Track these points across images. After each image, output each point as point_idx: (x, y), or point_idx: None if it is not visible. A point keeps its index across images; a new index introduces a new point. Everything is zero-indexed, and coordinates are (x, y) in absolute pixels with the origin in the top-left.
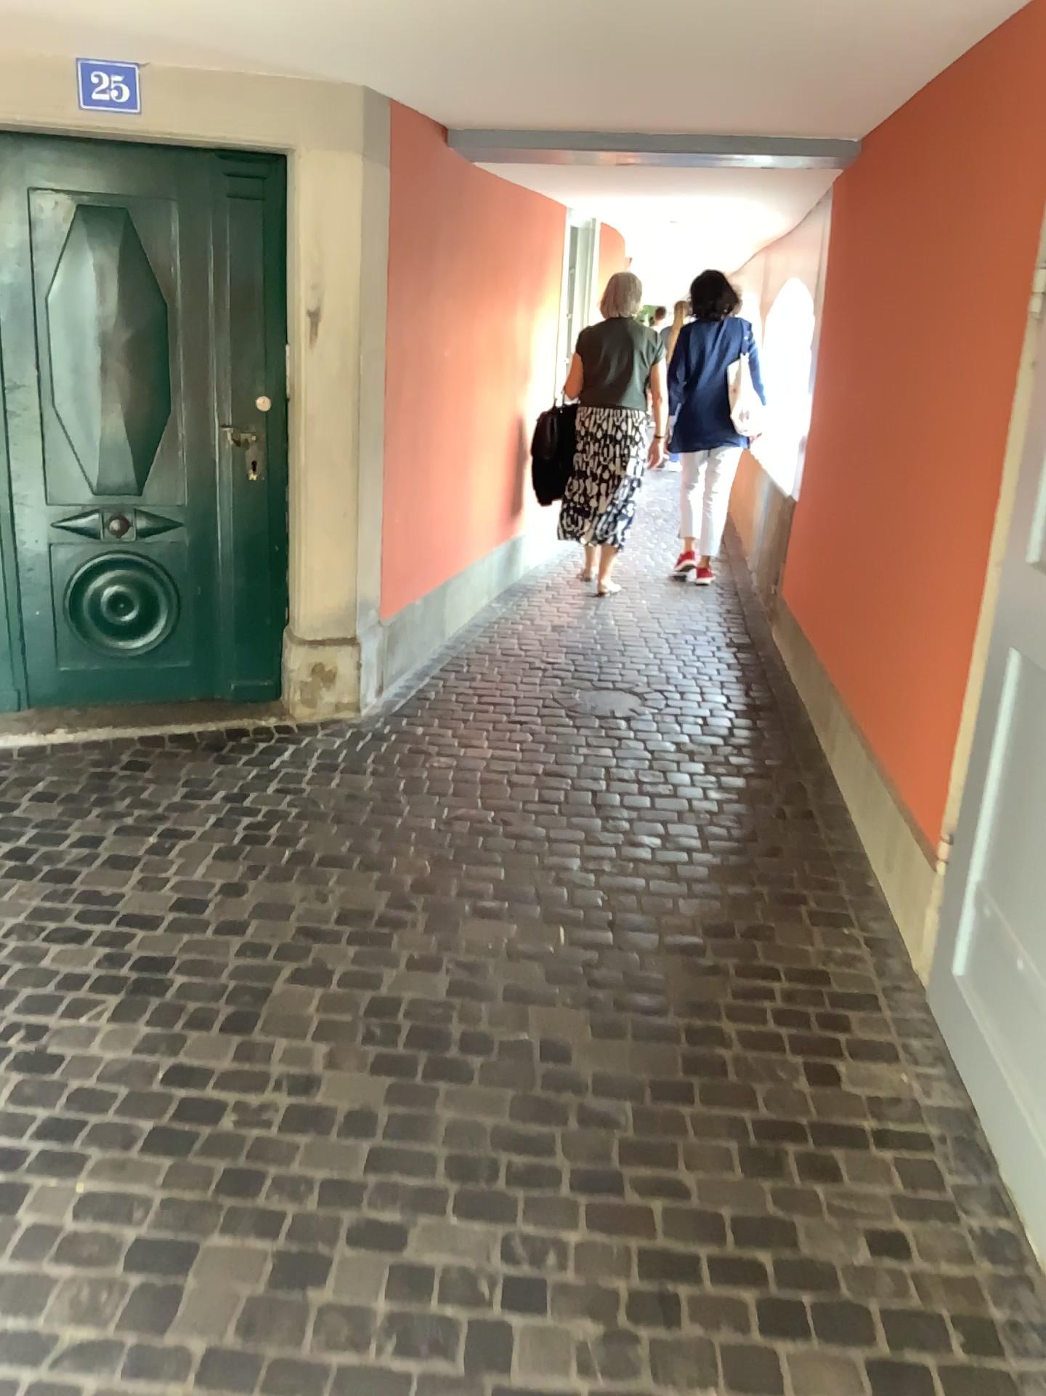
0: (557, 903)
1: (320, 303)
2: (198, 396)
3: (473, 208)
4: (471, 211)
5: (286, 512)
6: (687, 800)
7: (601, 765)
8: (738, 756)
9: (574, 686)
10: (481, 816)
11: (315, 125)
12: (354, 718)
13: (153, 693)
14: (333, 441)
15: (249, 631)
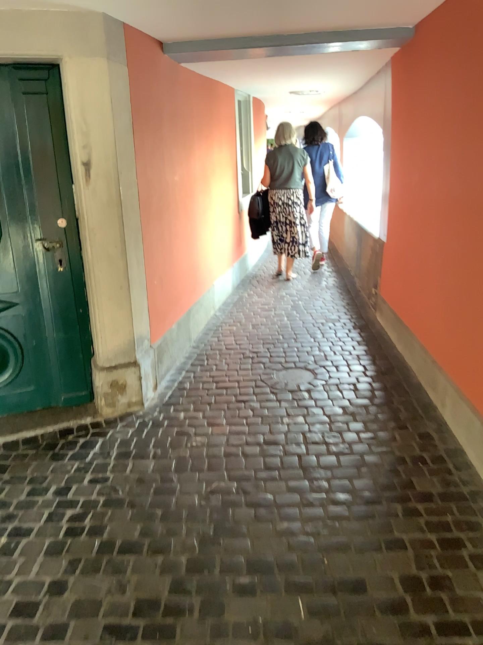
0: (291, 568)
1: (90, 156)
2: (18, 222)
3: (182, 90)
4: (182, 92)
5: (84, 290)
6: (359, 455)
7: (299, 431)
8: (382, 413)
9: (272, 369)
10: (228, 485)
11: (73, 40)
12: (141, 410)
13: (12, 410)
14: (109, 242)
15: (69, 364)
